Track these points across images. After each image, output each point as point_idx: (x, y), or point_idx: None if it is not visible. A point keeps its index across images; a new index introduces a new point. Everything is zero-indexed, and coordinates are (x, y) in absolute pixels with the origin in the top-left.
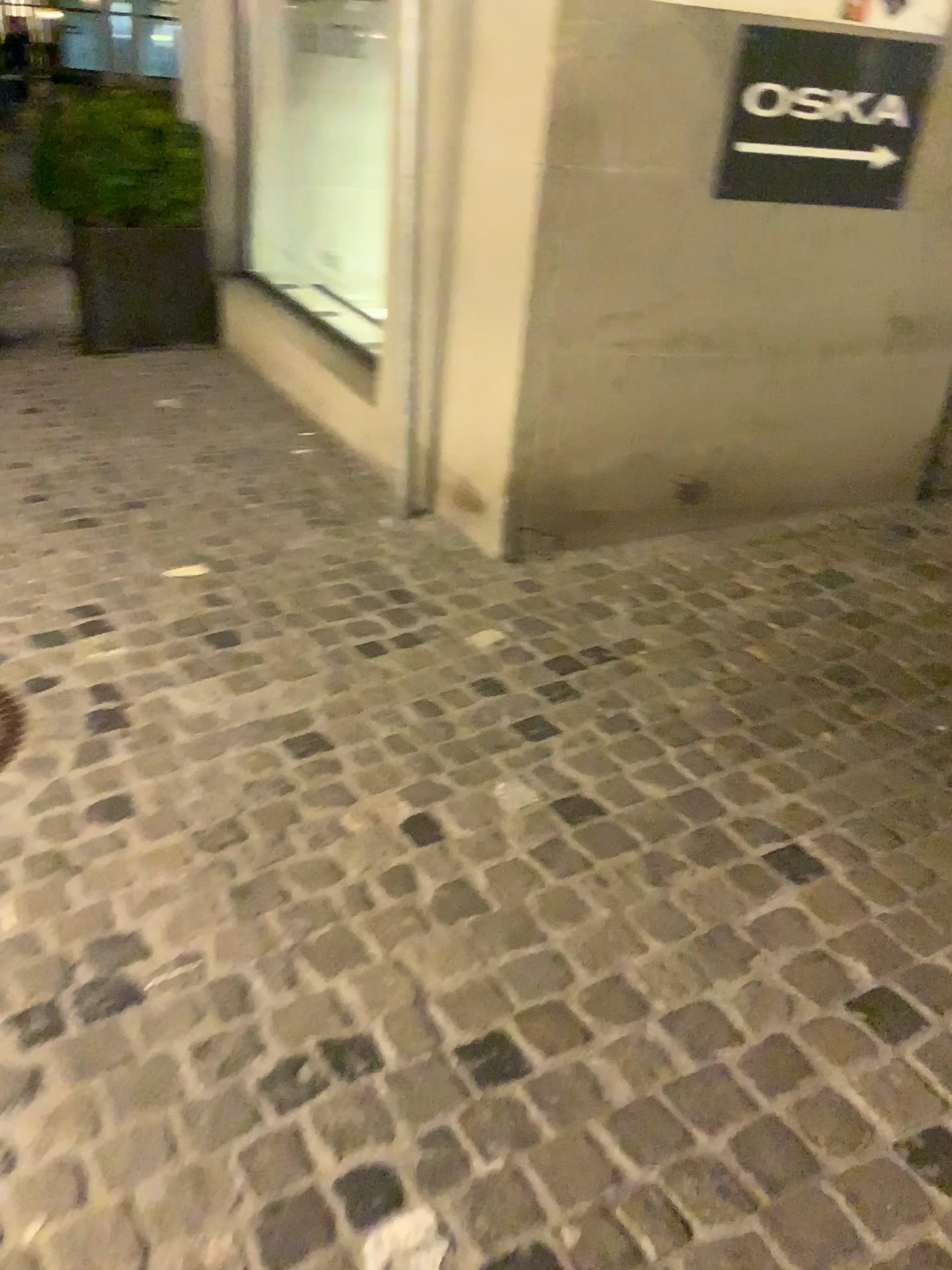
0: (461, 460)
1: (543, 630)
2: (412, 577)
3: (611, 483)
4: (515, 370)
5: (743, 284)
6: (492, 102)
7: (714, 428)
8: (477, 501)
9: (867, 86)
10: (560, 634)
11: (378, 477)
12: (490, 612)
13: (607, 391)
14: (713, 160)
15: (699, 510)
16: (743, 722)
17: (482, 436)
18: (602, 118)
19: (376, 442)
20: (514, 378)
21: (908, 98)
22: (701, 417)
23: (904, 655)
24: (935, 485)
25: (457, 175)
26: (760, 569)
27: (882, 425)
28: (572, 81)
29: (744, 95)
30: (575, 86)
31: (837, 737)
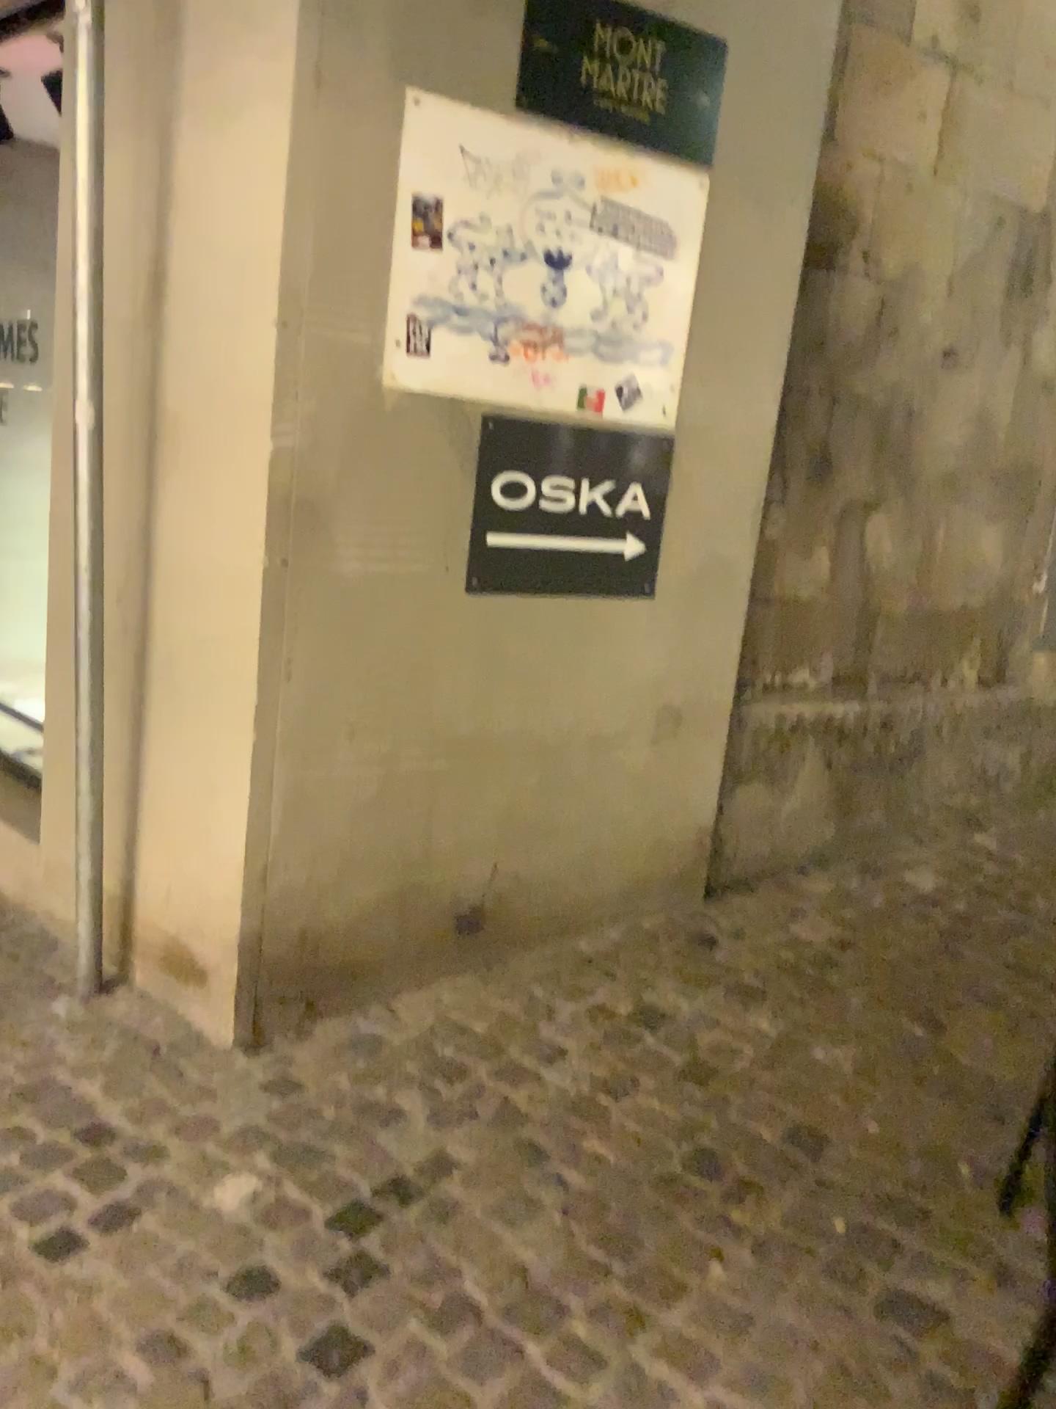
0: (168, 915)
1: (311, 1161)
2: (110, 1097)
3: (371, 926)
4: (241, 801)
5: (505, 679)
6: (191, 483)
7: (487, 845)
8: (195, 970)
9: (611, 470)
10: (336, 1161)
11: (45, 936)
12: (232, 1141)
13: (358, 815)
14: (460, 548)
15: (478, 943)
16: (608, 1270)
17: (197, 884)
18: (331, 504)
19: (39, 885)
20: (239, 810)
21: (651, 482)
22: (471, 834)
23: (764, 1118)
24: (726, 878)
25: (145, 563)
26: (565, 1015)
27: (666, 820)
28: (292, 465)
29: (488, 480)
30: (296, 470)
31: (727, 1269)
